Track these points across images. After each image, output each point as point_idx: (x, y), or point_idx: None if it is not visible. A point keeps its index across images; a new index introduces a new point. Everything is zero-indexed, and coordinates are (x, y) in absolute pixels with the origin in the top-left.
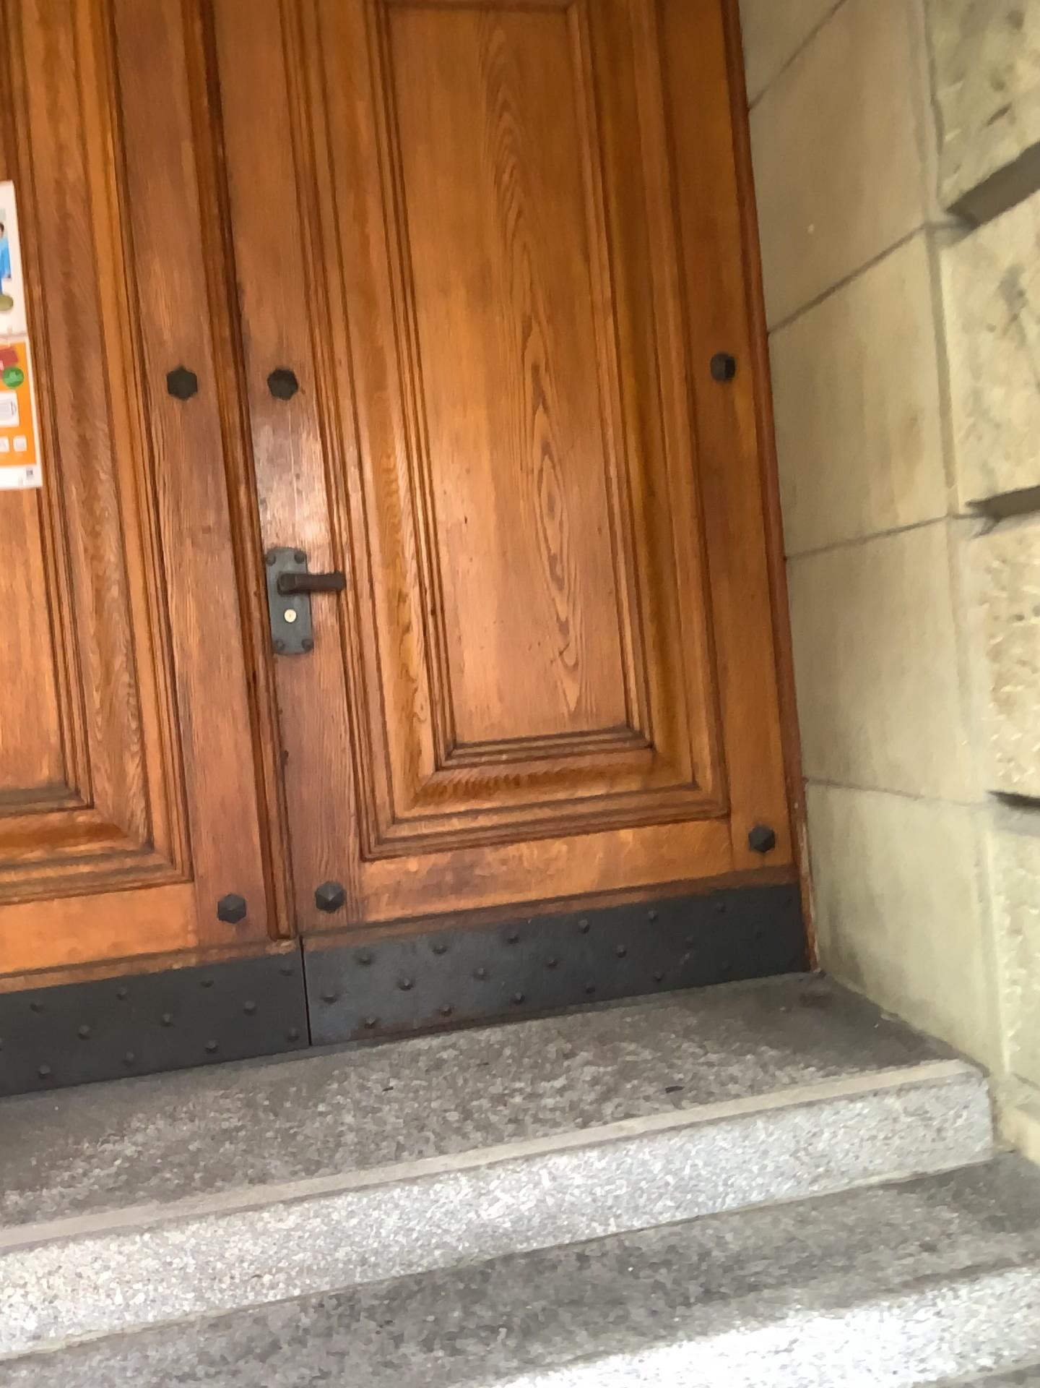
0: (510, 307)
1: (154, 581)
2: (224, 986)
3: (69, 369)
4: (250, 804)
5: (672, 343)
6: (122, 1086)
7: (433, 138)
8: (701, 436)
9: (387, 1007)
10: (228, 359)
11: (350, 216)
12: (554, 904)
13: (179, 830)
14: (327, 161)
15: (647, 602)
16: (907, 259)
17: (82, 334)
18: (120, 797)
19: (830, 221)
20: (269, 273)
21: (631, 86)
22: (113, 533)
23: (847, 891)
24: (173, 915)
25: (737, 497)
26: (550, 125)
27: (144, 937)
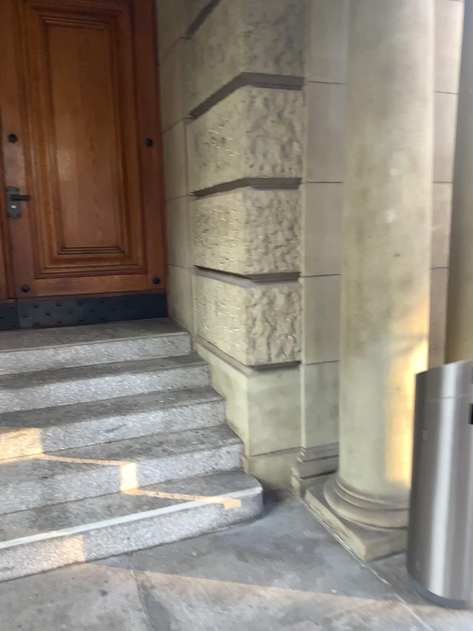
0: (83, 120)
1: None
2: None
3: None
4: (2, 260)
5: (133, 135)
6: None
7: (60, 67)
8: (141, 163)
9: (42, 319)
10: None
11: (34, 90)
12: (92, 294)
13: None
14: (27, 72)
15: (123, 210)
16: (180, 125)
17: None
18: None
19: (170, 108)
20: (9, 105)
21: (123, 55)
22: None
23: (173, 294)
24: None
25: (152, 181)
26: (97, 66)
27: None
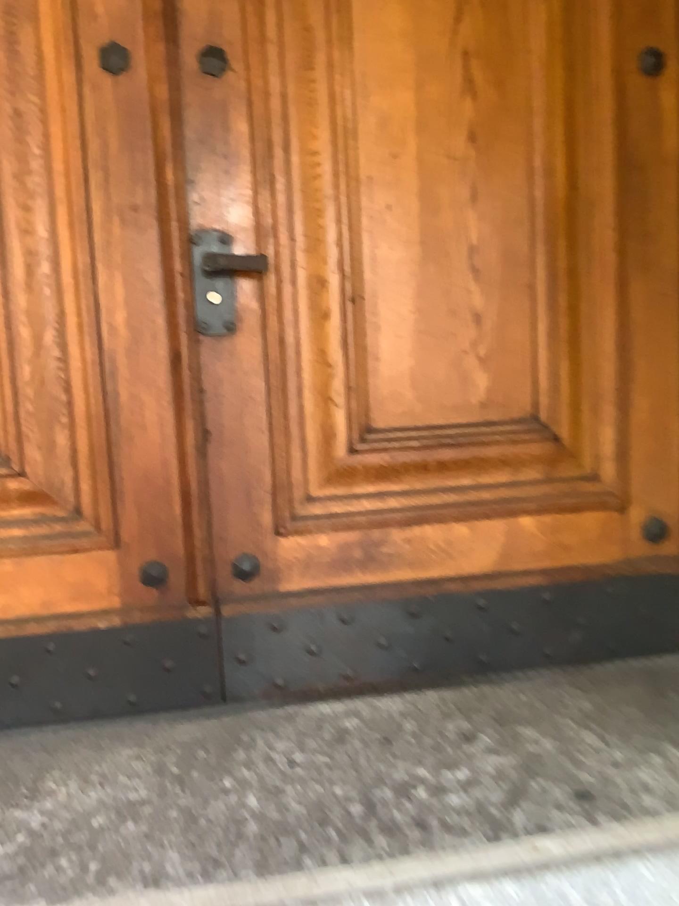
0: None
1: (84, 260)
2: (145, 645)
3: (0, 41)
4: (173, 478)
5: (602, 37)
6: (46, 736)
7: None
8: (624, 135)
9: (295, 669)
10: (159, 37)
11: None
12: (454, 582)
13: (106, 499)
14: None
15: (560, 299)
16: None
17: (14, 5)
18: (50, 465)
19: None
20: None
21: None
22: (43, 210)
23: None
24: (98, 577)
25: (654, 198)
26: None
27: (72, 596)
